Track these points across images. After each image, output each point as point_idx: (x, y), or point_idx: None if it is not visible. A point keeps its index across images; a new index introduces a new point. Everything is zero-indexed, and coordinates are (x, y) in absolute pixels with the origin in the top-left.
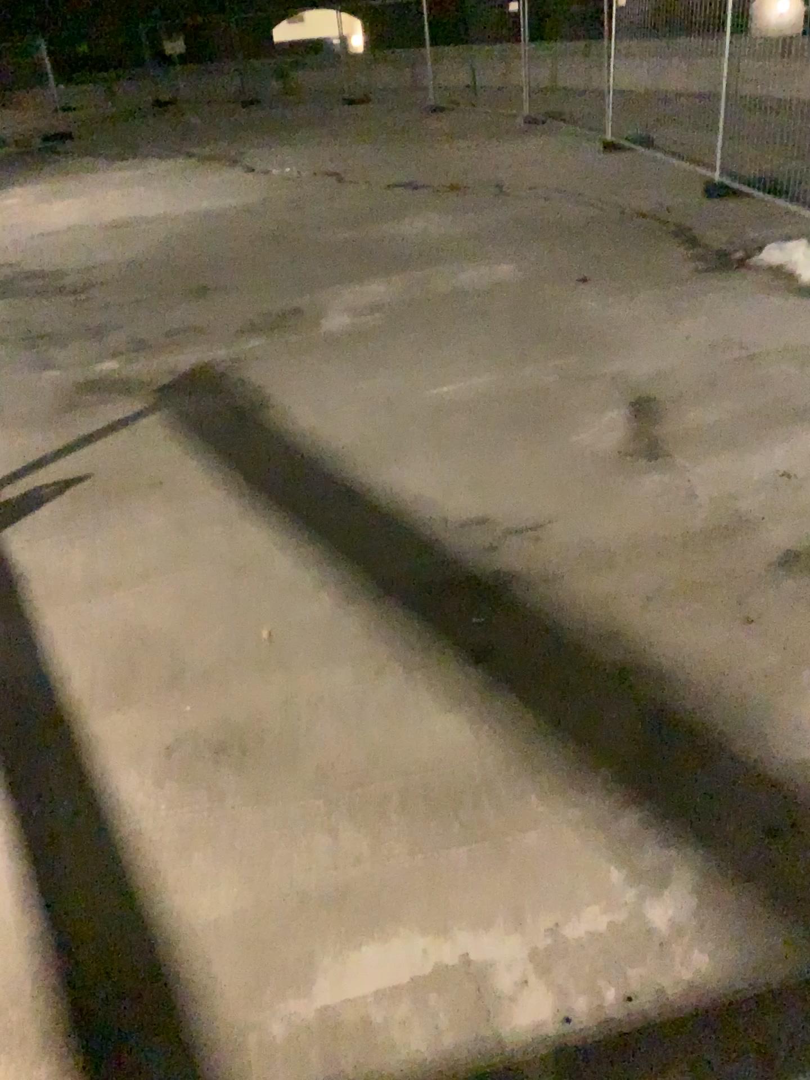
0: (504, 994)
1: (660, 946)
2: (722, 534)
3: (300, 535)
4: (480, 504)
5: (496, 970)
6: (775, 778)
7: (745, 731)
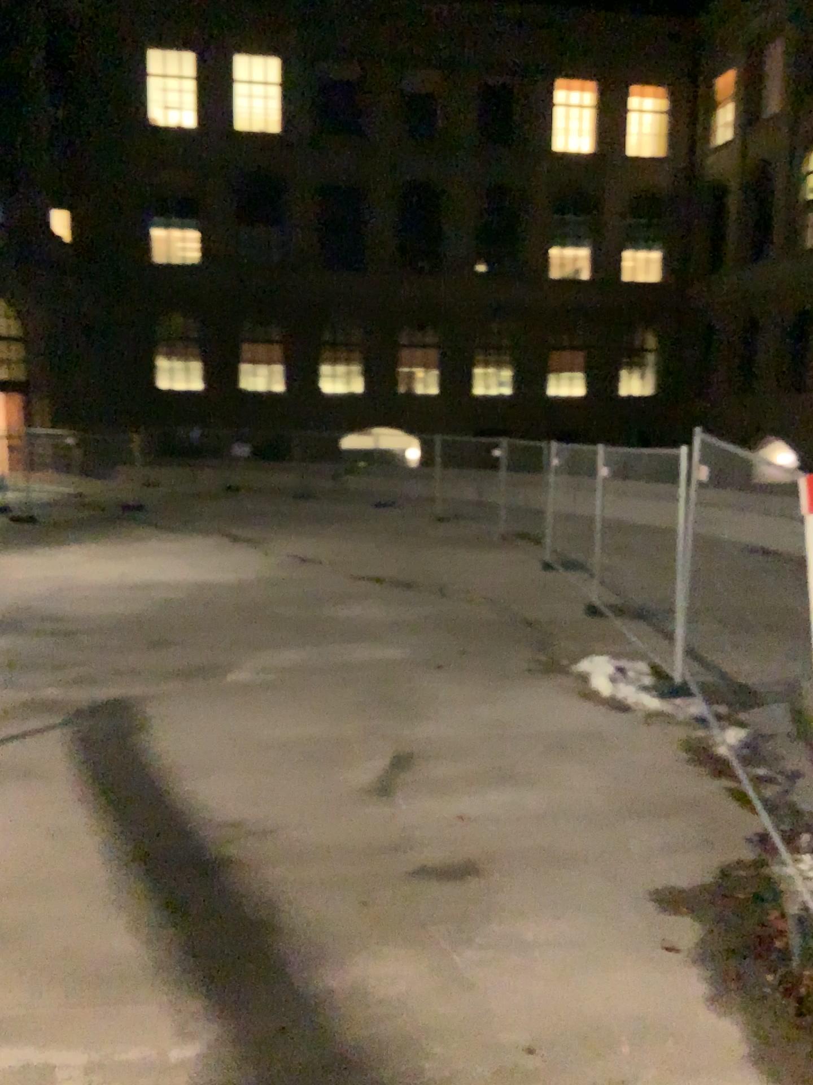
0: (57, 1079)
1: (167, 1067)
2: (394, 849)
3: (110, 817)
4: (244, 811)
5: (61, 1067)
6: (307, 991)
7: (309, 963)
